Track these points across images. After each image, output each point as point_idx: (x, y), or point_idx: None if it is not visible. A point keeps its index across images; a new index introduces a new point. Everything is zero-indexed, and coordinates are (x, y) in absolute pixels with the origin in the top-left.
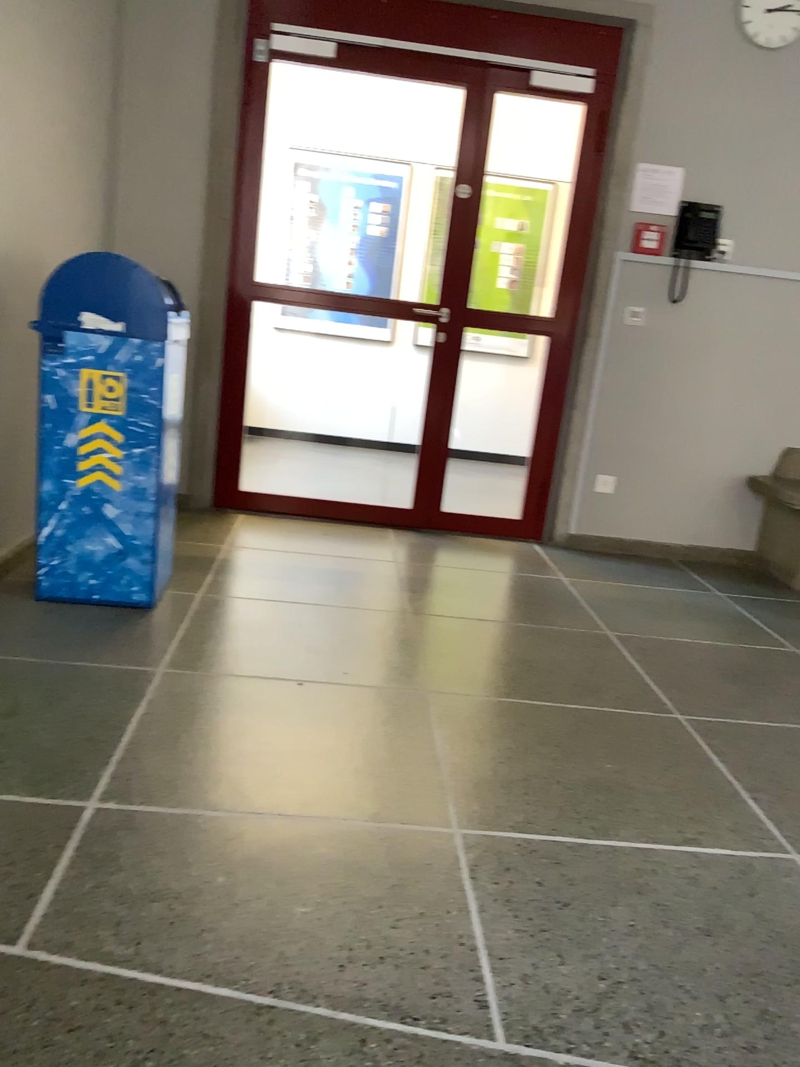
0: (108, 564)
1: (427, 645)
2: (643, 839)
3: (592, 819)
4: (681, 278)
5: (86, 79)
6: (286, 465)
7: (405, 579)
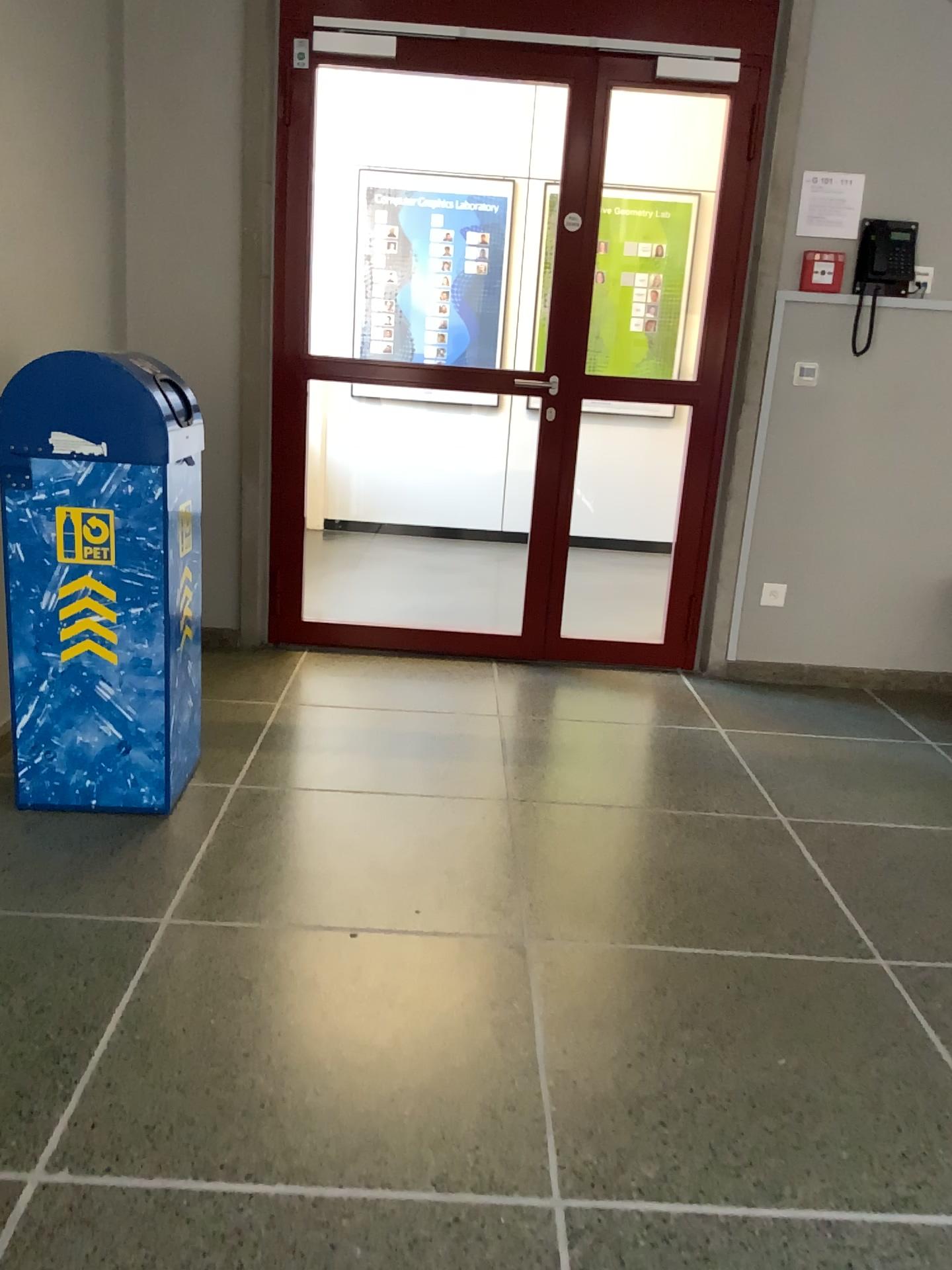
0: (107, 760)
1: (532, 854)
2: (832, 1204)
3: (757, 1167)
4: (866, 321)
5: (66, 110)
6: (364, 581)
7: (508, 745)
